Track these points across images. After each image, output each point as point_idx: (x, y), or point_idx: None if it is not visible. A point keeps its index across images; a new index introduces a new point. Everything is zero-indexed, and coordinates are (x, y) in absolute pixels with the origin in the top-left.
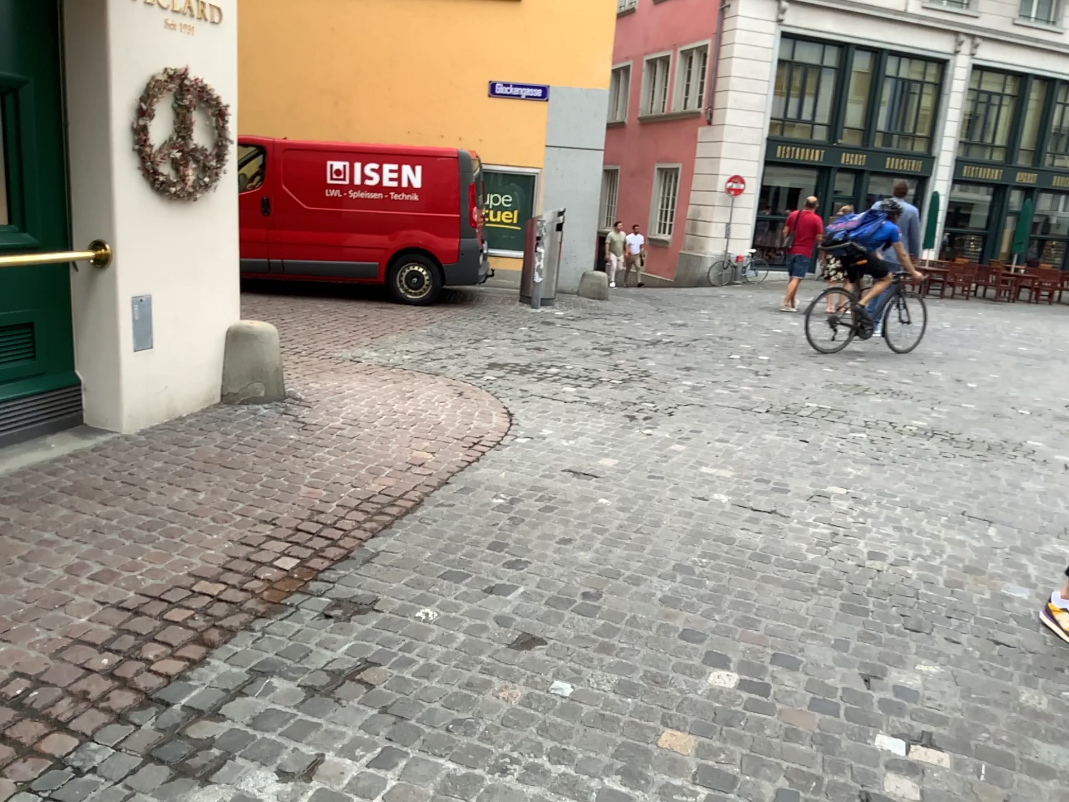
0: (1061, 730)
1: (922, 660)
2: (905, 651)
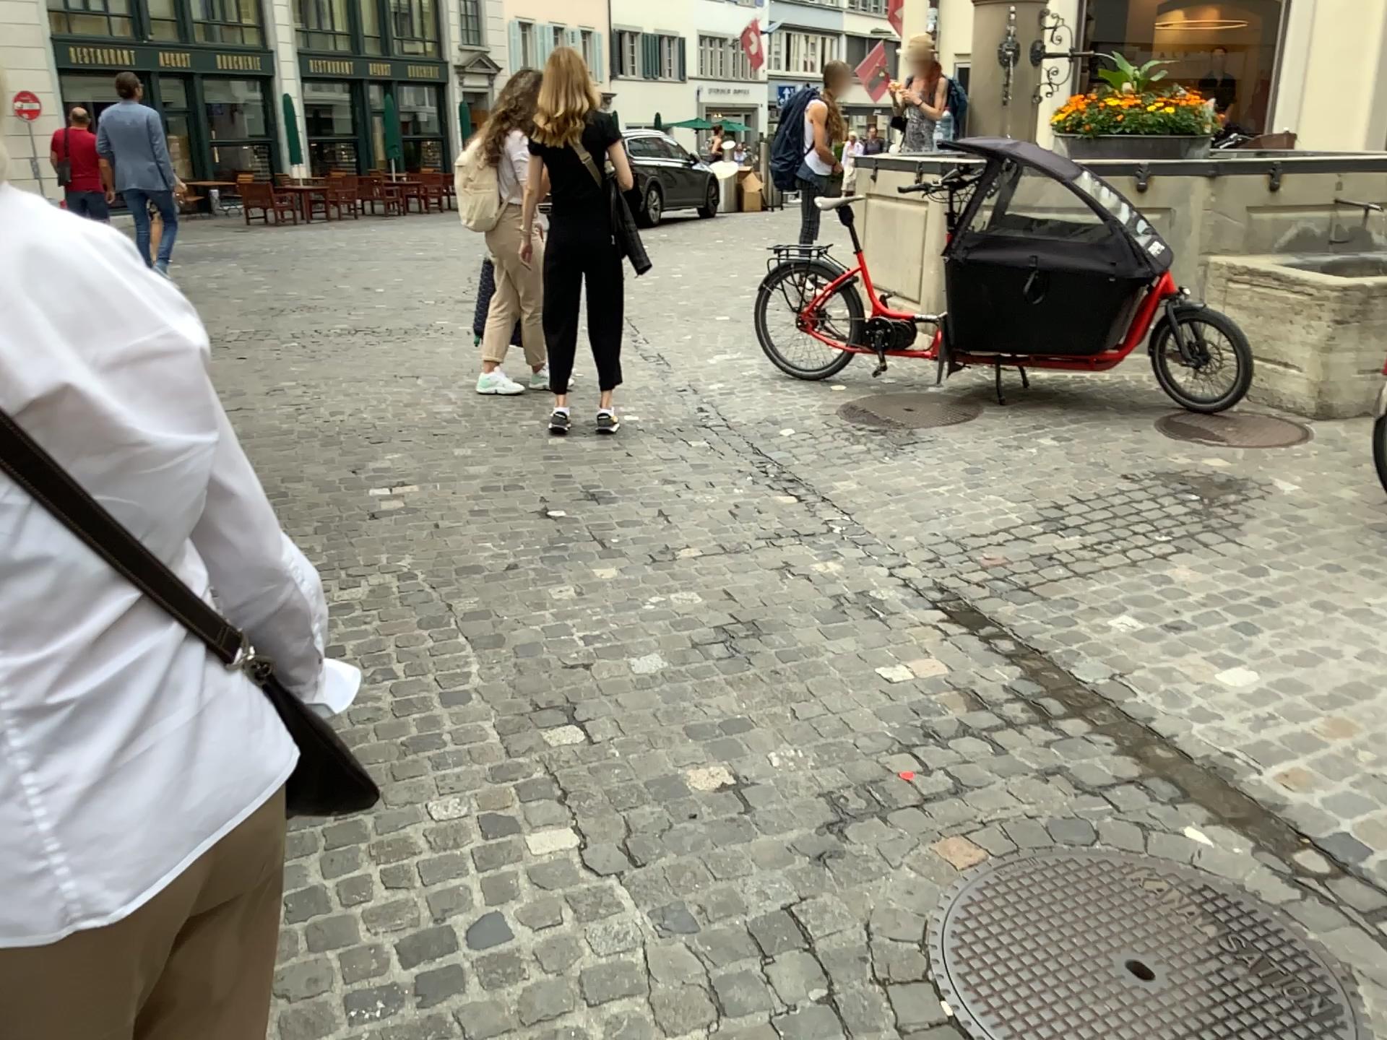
0: (479, 457)
1: (387, 451)
2: (374, 450)
